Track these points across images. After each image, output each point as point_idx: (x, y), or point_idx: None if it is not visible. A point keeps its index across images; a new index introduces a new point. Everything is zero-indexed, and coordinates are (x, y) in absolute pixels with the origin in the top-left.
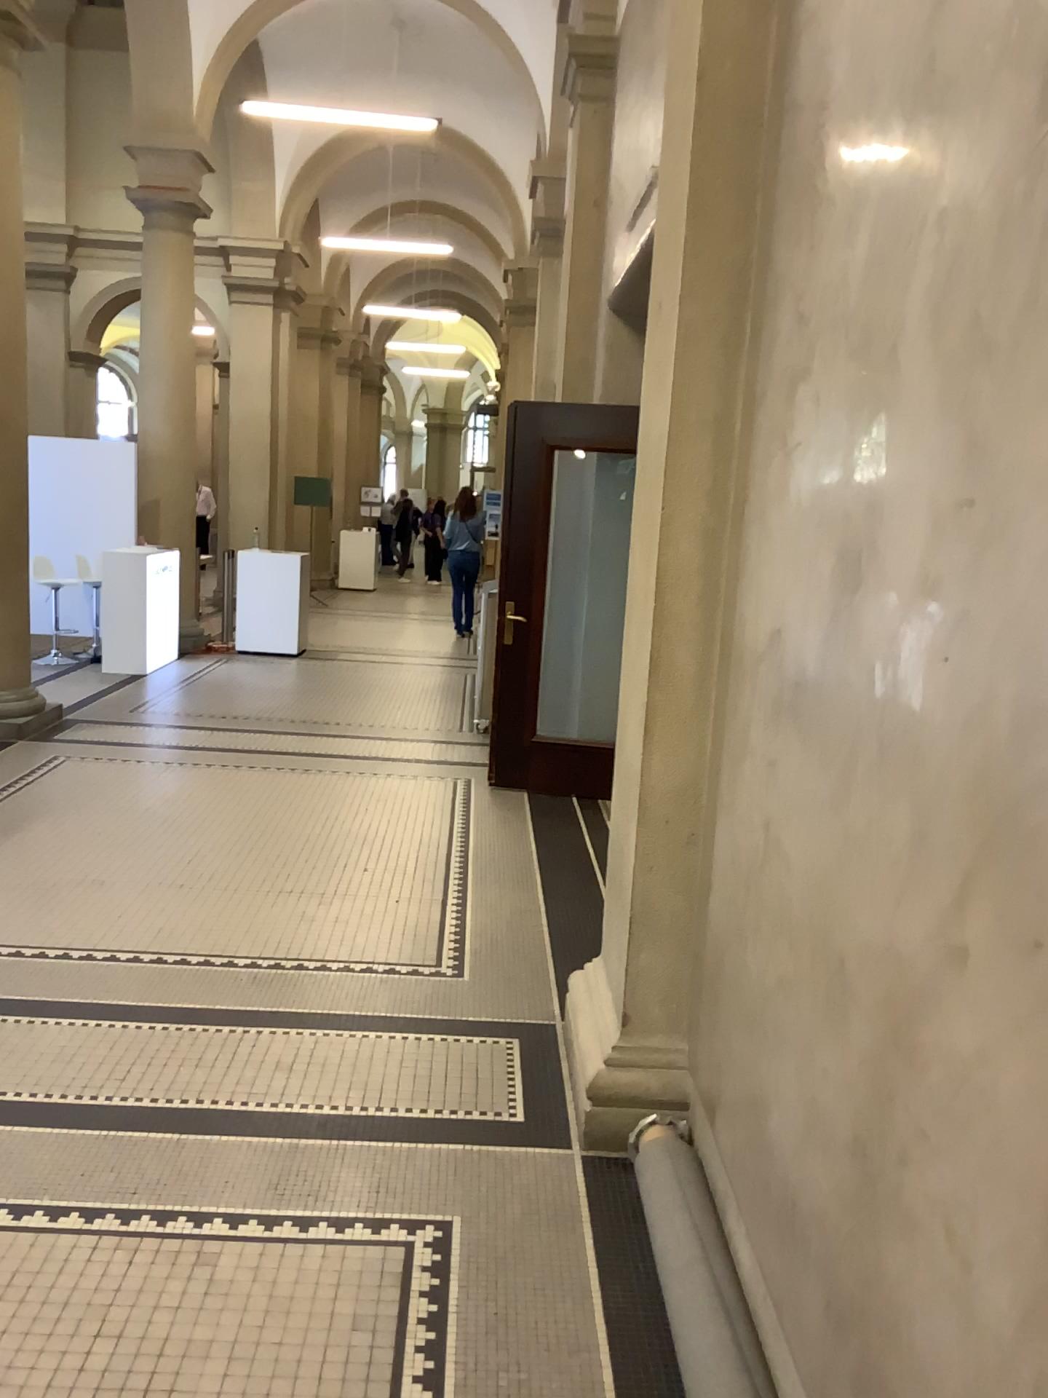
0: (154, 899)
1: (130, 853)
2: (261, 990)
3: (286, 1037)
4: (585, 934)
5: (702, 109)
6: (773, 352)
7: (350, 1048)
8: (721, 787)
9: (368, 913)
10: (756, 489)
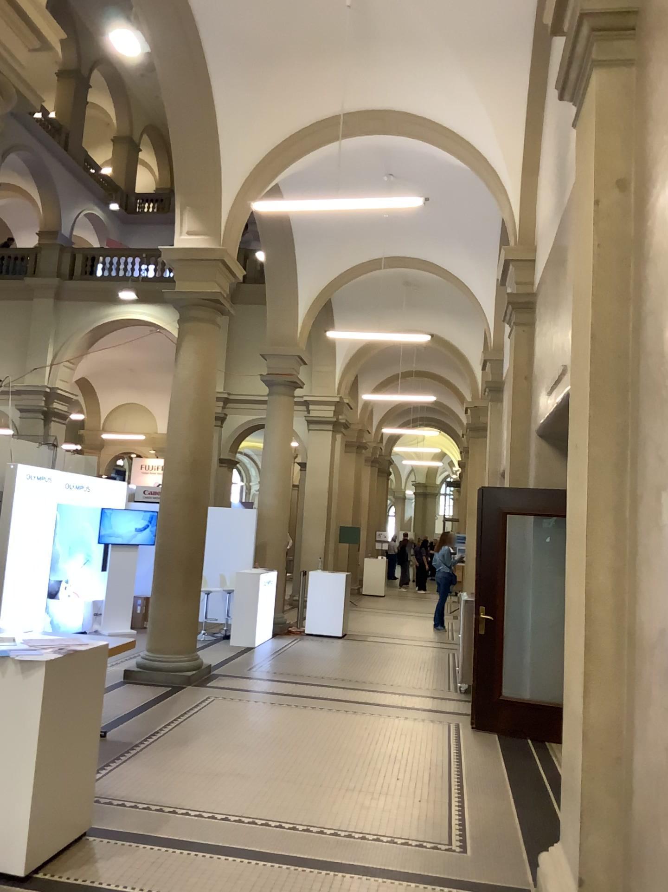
0: (275, 786)
1: (259, 756)
2: (342, 847)
3: (360, 878)
4: (544, 828)
5: (593, 350)
6: (642, 473)
7: (399, 889)
8: (631, 723)
9: (403, 803)
10: (639, 546)
